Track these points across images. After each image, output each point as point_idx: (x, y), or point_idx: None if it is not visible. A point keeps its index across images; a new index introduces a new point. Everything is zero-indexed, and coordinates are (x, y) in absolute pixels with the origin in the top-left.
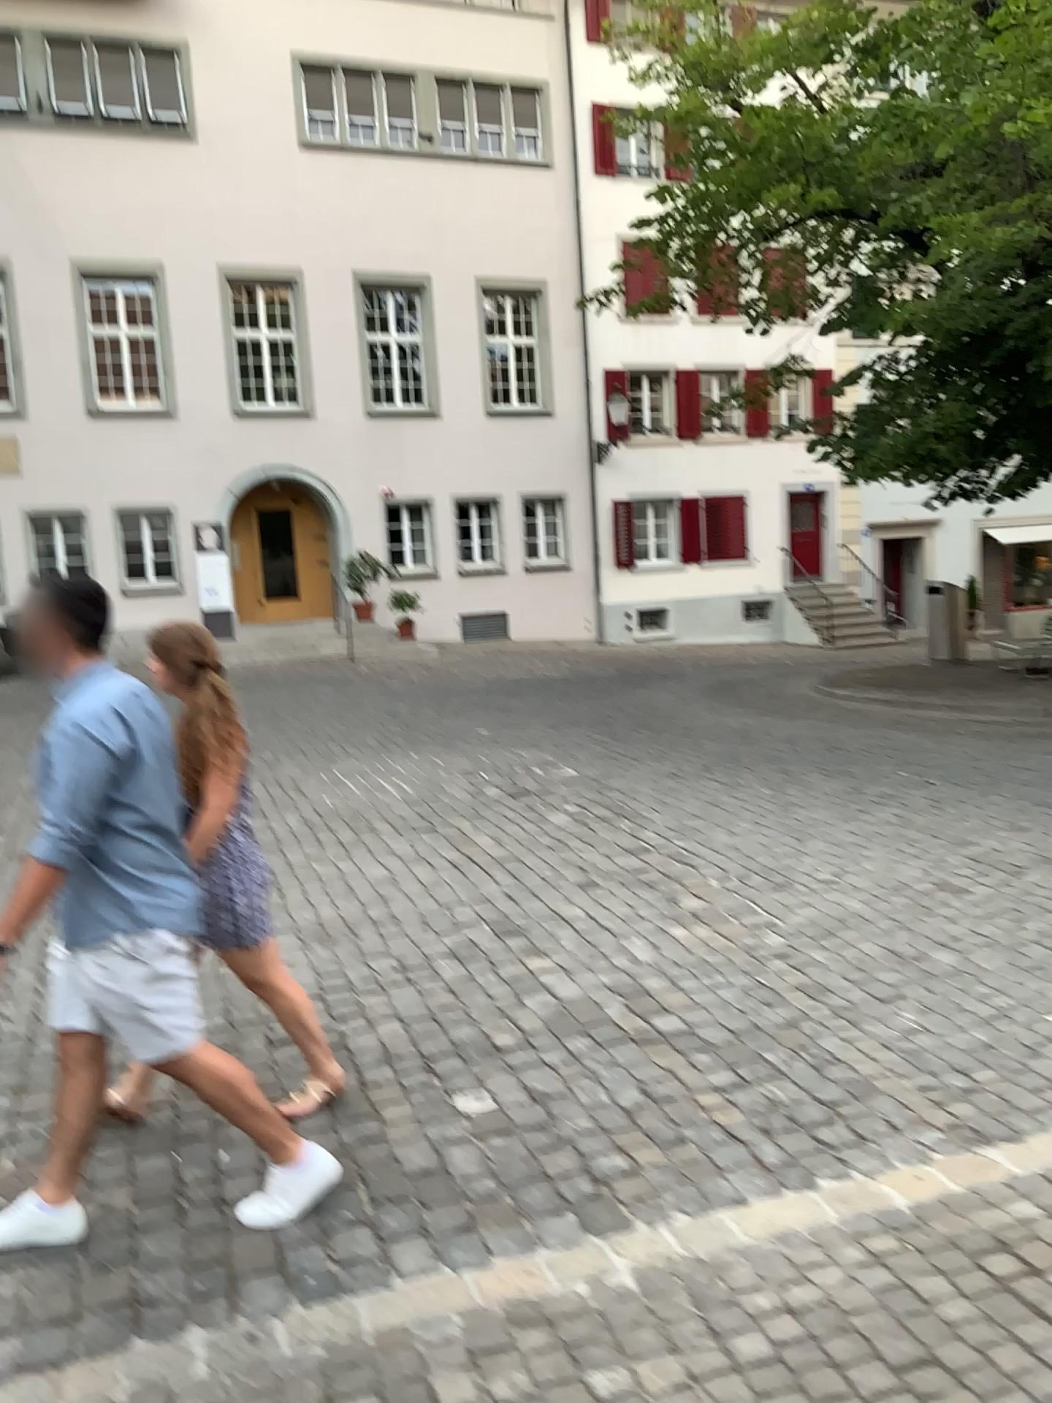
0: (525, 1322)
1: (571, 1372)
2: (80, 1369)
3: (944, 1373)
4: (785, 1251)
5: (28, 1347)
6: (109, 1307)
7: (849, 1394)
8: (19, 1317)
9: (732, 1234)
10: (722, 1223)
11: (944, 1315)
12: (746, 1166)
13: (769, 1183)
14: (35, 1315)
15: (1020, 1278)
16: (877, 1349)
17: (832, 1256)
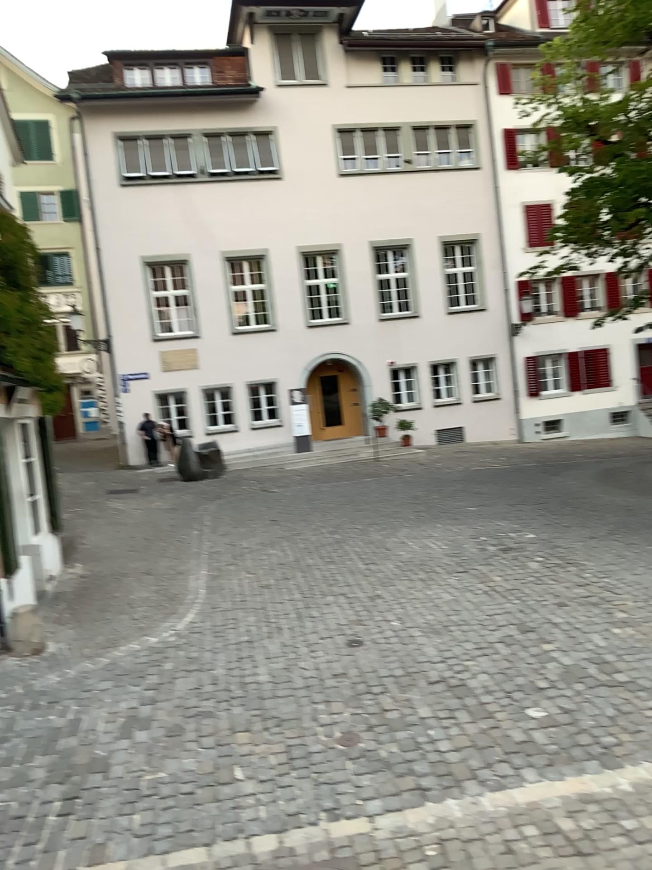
0: (588, 801)
1: (613, 820)
2: (409, 810)
3: None
4: None
5: (385, 801)
6: (410, 788)
7: None
8: (376, 791)
9: None
10: None
11: None
12: None
13: None
14: (381, 790)
15: None
16: None
17: None
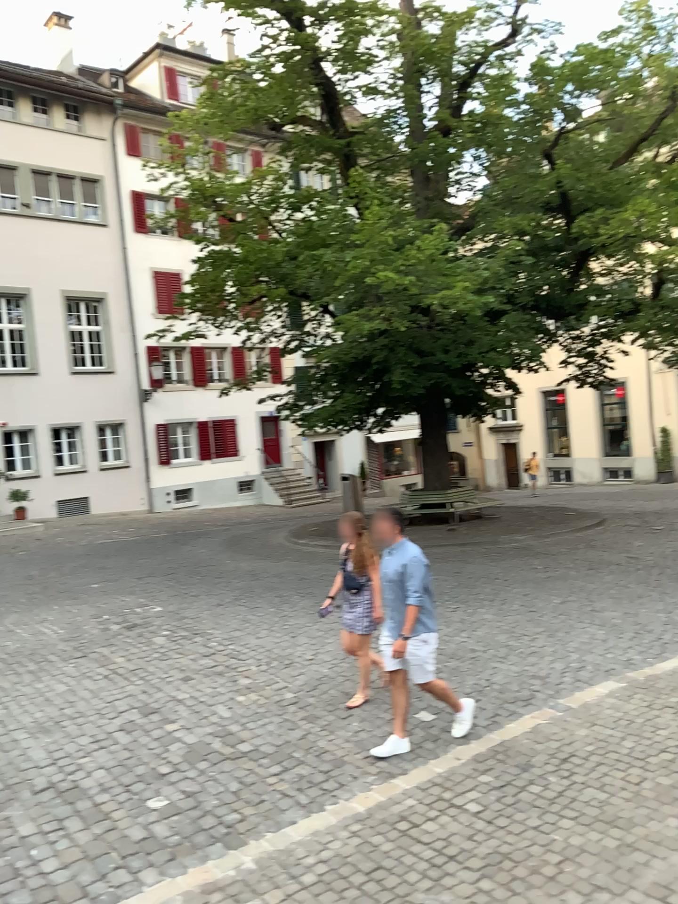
0: (210, 892)
1: None
2: None
3: (384, 870)
4: (316, 838)
5: None
6: None
7: (349, 886)
8: None
9: (292, 836)
10: (287, 833)
11: (382, 849)
12: (294, 806)
13: (305, 812)
14: None
15: (410, 828)
16: (358, 867)
17: (336, 836)
